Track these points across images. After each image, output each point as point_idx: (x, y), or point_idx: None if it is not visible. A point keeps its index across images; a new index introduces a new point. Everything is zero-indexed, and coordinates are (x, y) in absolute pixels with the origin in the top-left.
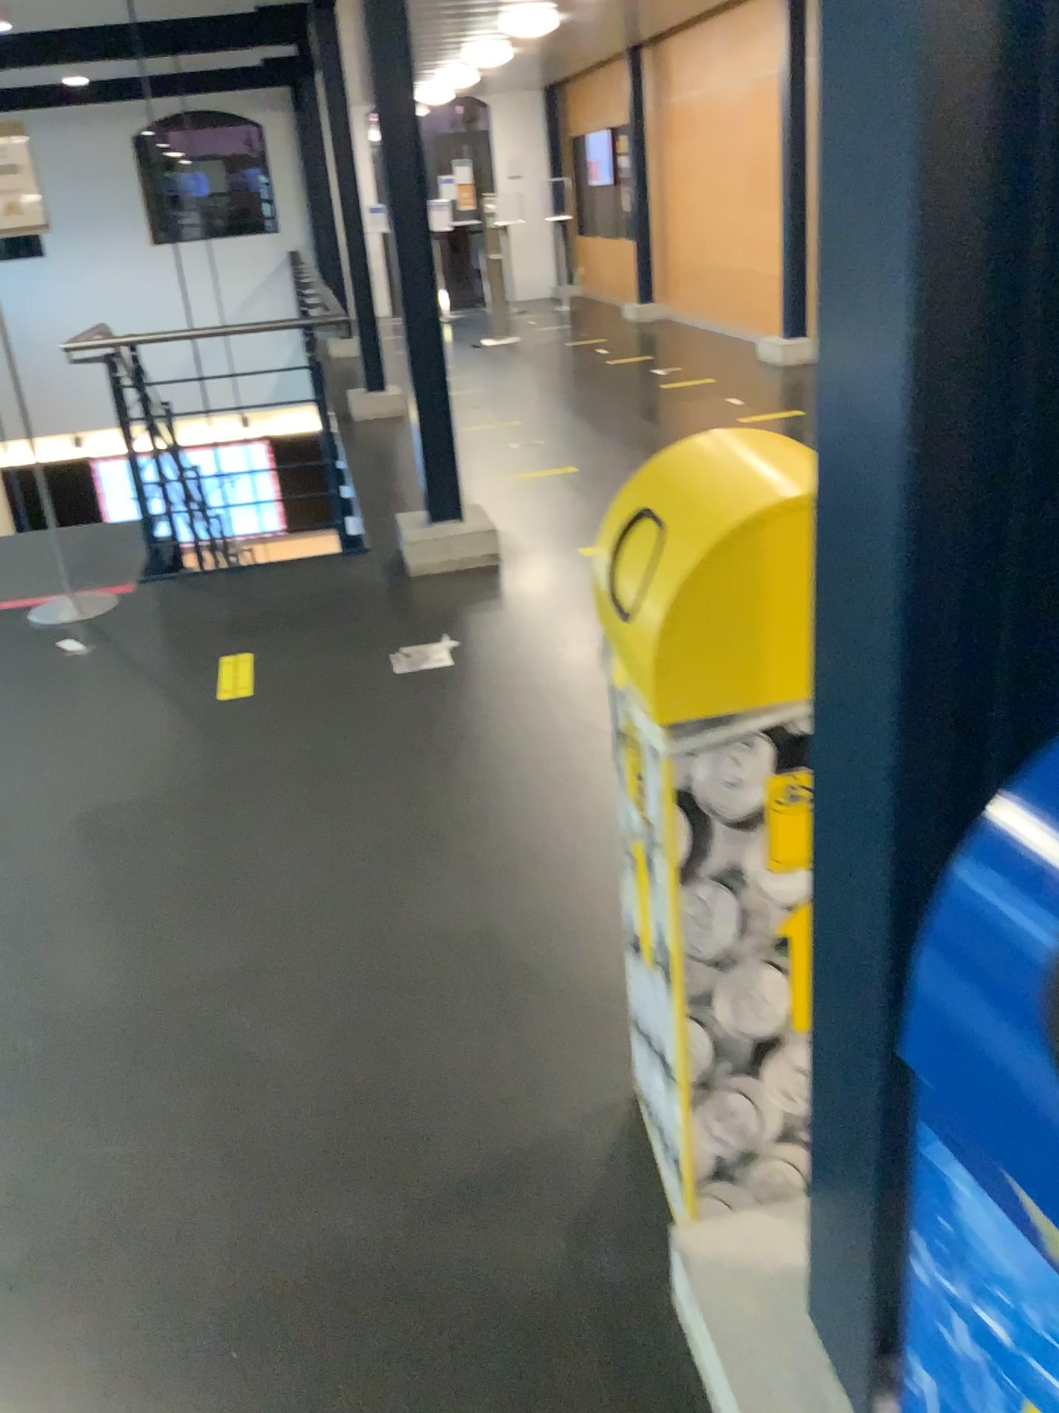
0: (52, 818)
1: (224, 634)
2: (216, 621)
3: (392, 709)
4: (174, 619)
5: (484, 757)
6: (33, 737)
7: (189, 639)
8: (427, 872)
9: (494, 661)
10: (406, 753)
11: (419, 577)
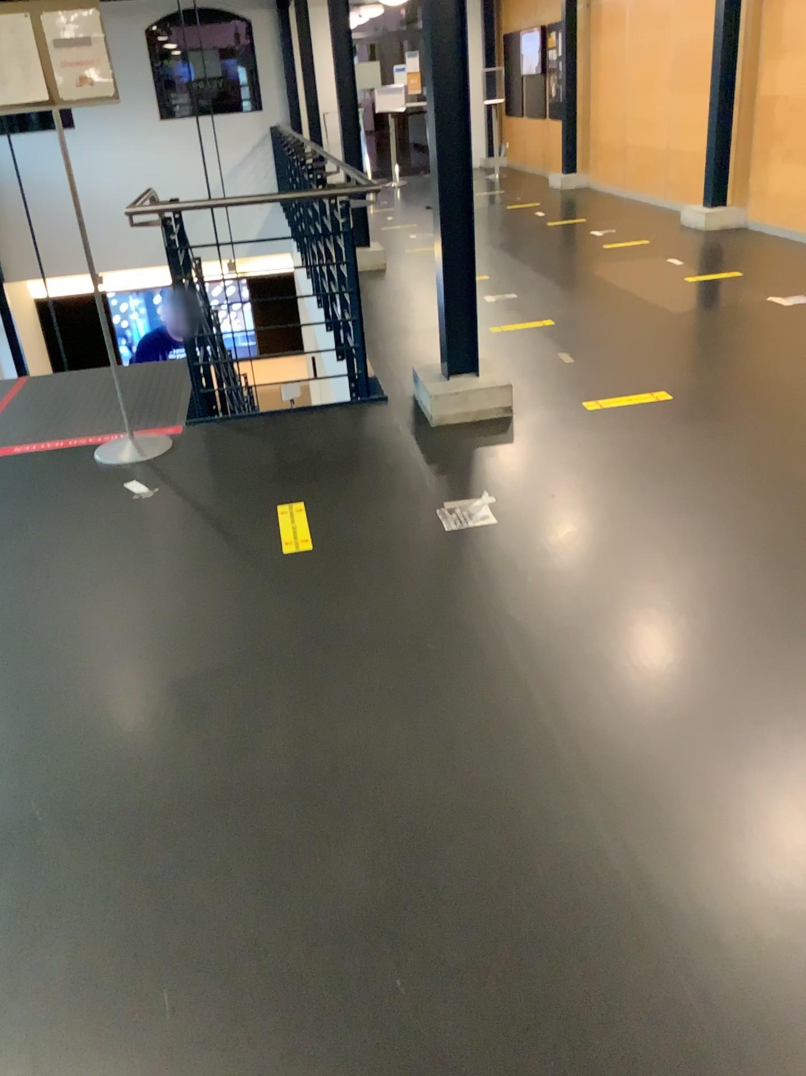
0: (136, 695)
1: (268, 485)
2: (258, 470)
3: (447, 577)
4: (219, 466)
5: (556, 641)
6: (106, 594)
7: (237, 488)
8: (536, 791)
9: (533, 526)
10: (474, 632)
11: (437, 431)
